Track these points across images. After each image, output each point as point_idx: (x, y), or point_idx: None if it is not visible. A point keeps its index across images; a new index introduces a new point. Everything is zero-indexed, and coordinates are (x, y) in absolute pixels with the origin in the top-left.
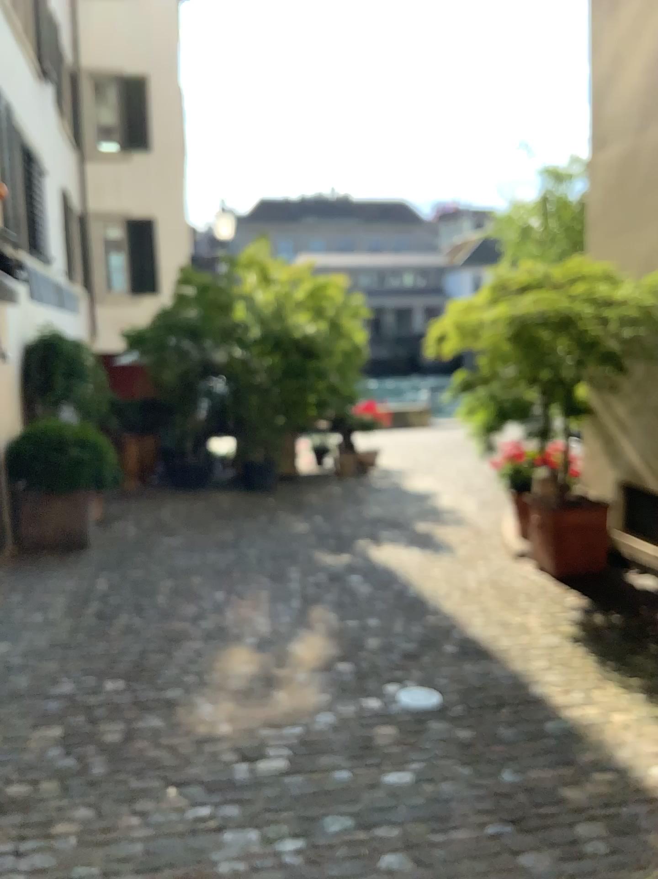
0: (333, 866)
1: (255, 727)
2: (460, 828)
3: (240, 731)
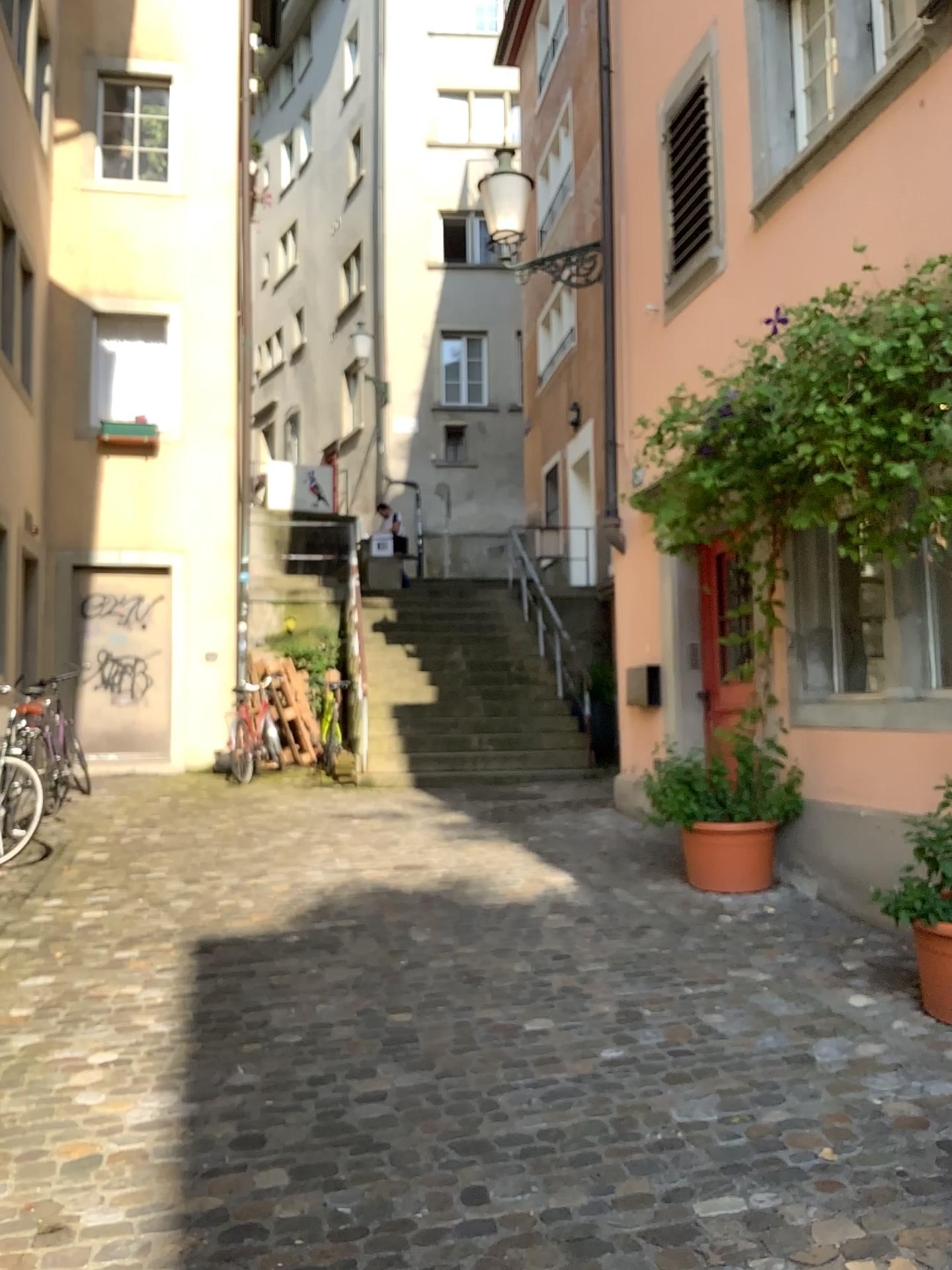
0: (582, 1086)
1: (801, 1261)
2: (446, 1116)
3: (822, 1250)
